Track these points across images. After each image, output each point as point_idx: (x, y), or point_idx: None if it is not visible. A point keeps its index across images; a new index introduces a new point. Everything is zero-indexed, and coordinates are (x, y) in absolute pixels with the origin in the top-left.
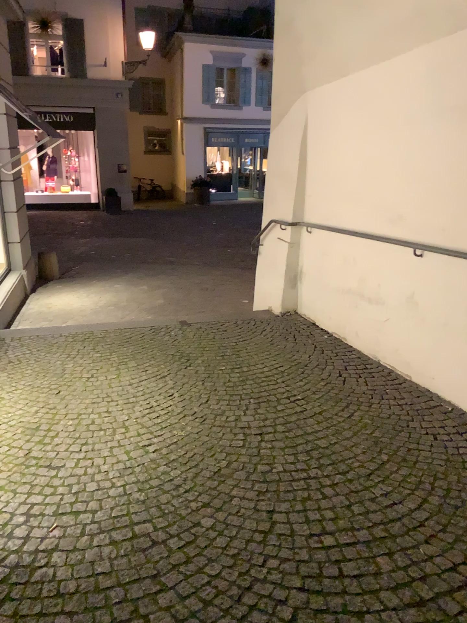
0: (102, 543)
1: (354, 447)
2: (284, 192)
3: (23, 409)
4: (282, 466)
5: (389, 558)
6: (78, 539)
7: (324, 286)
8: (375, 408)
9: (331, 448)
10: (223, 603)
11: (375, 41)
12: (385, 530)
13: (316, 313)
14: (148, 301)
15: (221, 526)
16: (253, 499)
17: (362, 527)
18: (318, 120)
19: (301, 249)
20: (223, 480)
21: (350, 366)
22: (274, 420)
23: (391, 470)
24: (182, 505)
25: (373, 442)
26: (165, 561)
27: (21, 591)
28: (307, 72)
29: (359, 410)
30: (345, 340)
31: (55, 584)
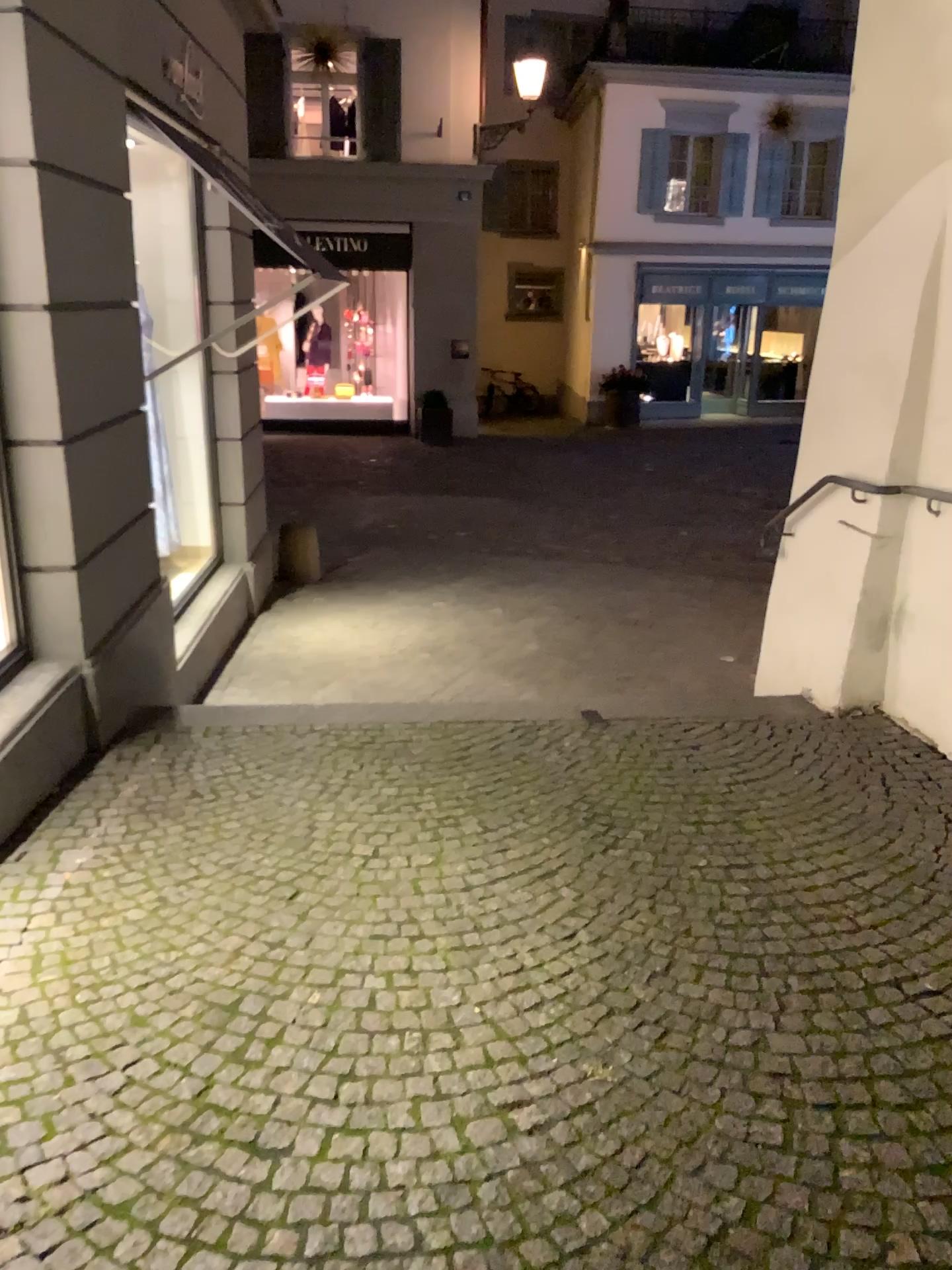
0: None
1: None
2: (863, 412)
3: (206, 942)
4: (918, 1250)
5: None
6: None
7: None
8: None
9: None
10: None
11: None
12: None
13: (937, 722)
14: (511, 656)
15: None
16: None
17: None
18: None
19: (902, 556)
20: None
21: None
22: (865, 1060)
23: None
24: None
25: None
26: None
27: None
28: None
29: None
30: None
31: None
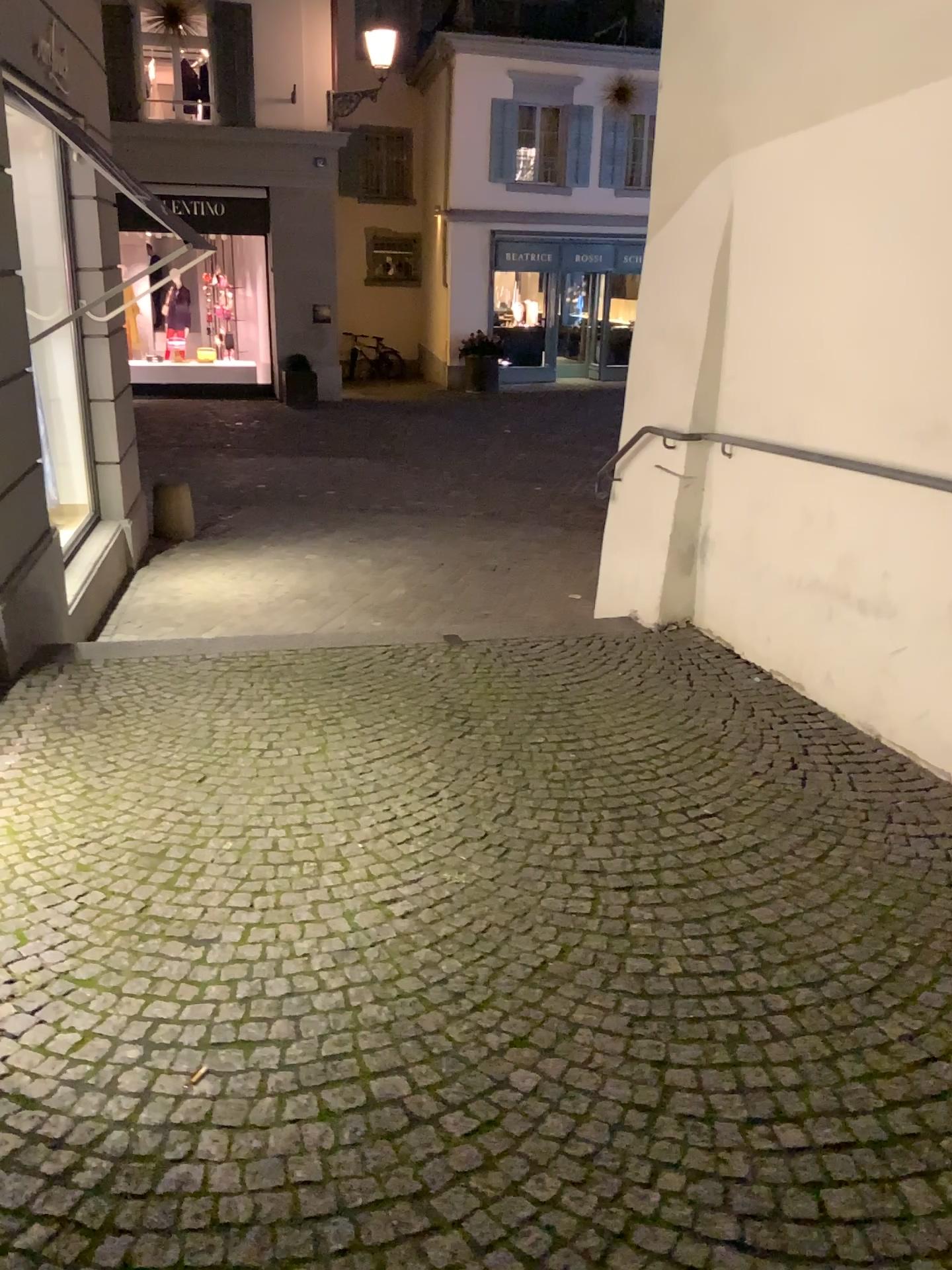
0: (304, 1115)
1: (834, 927)
2: (674, 370)
3: (131, 812)
4: (680, 962)
5: (930, 1185)
6: (254, 1104)
7: (757, 571)
8: (874, 842)
9: (784, 926)
10: (570, 1268)
11: (897, 44)
12: (917, 1120)
13: (735, 628)
14: (379, 592)
15: (557, 1092)
16: (623, 1034)
17: (864, 1110)
18: (755, 217)
19: (707, 492)
20: (555, 986)
21: (814, 746)
22: (656, 859)
23: (921, 983)
24: (469, 1039)
25: (874, 917)
26: (439, 1165)
27: (139, 1215)
28: (735, 113)
29: (840, 845)
30: (800, 690)
31: (208, 1204)
